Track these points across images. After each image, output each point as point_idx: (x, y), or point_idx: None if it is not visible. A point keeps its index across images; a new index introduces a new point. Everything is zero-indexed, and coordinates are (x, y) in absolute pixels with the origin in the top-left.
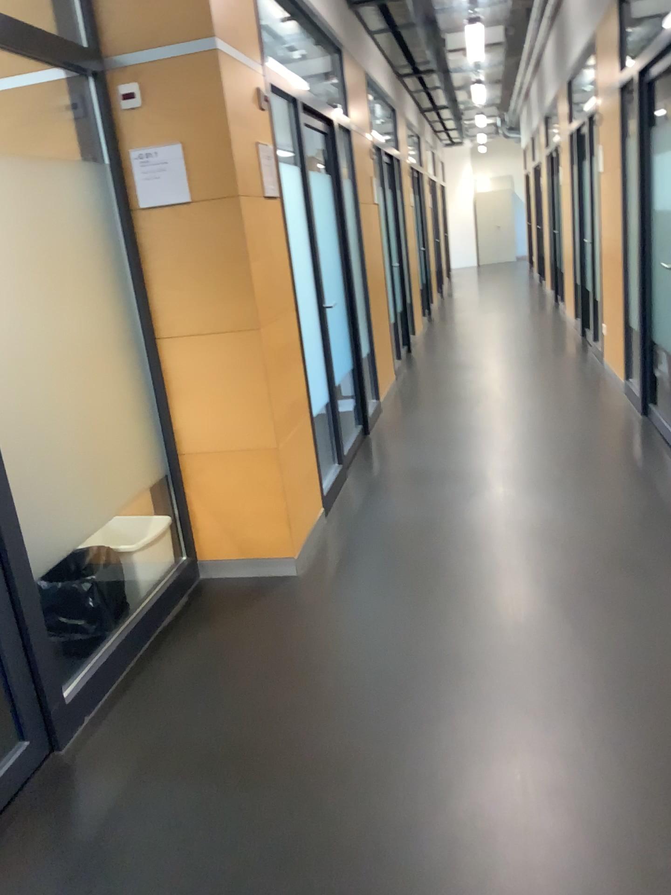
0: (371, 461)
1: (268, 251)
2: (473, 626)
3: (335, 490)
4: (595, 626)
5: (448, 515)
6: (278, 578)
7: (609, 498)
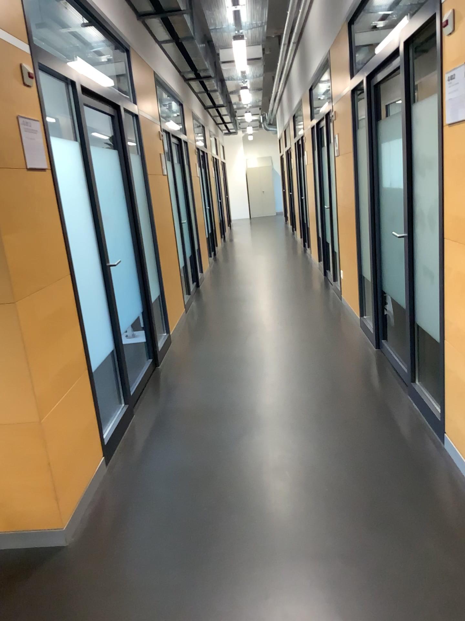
0: (156, 395)
1: (30, 222)
2: (239, 617)
3: (119, 430)
4: (362, 613)
5: (219, 457)
6: (47, 547)
7: (359, 436)
